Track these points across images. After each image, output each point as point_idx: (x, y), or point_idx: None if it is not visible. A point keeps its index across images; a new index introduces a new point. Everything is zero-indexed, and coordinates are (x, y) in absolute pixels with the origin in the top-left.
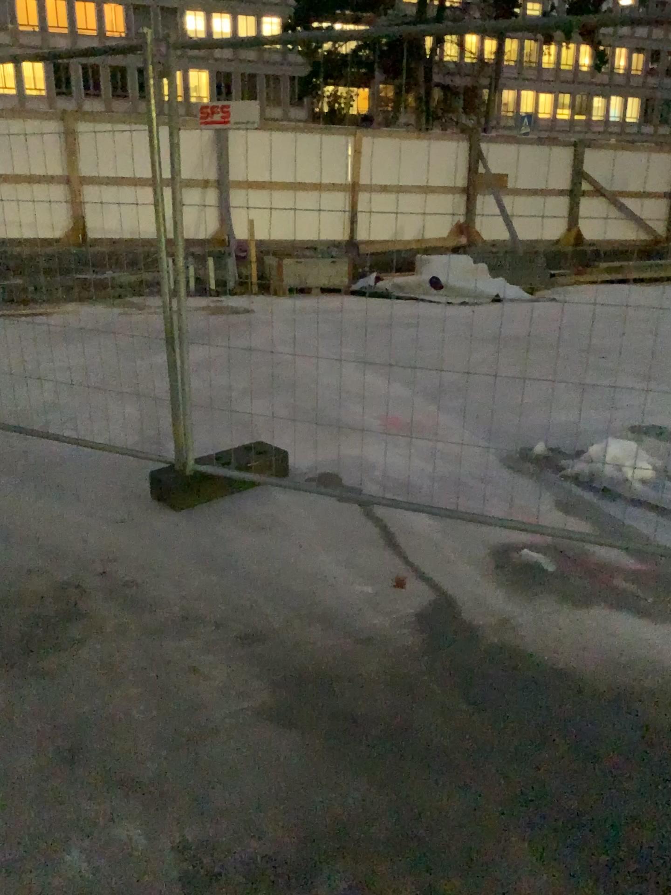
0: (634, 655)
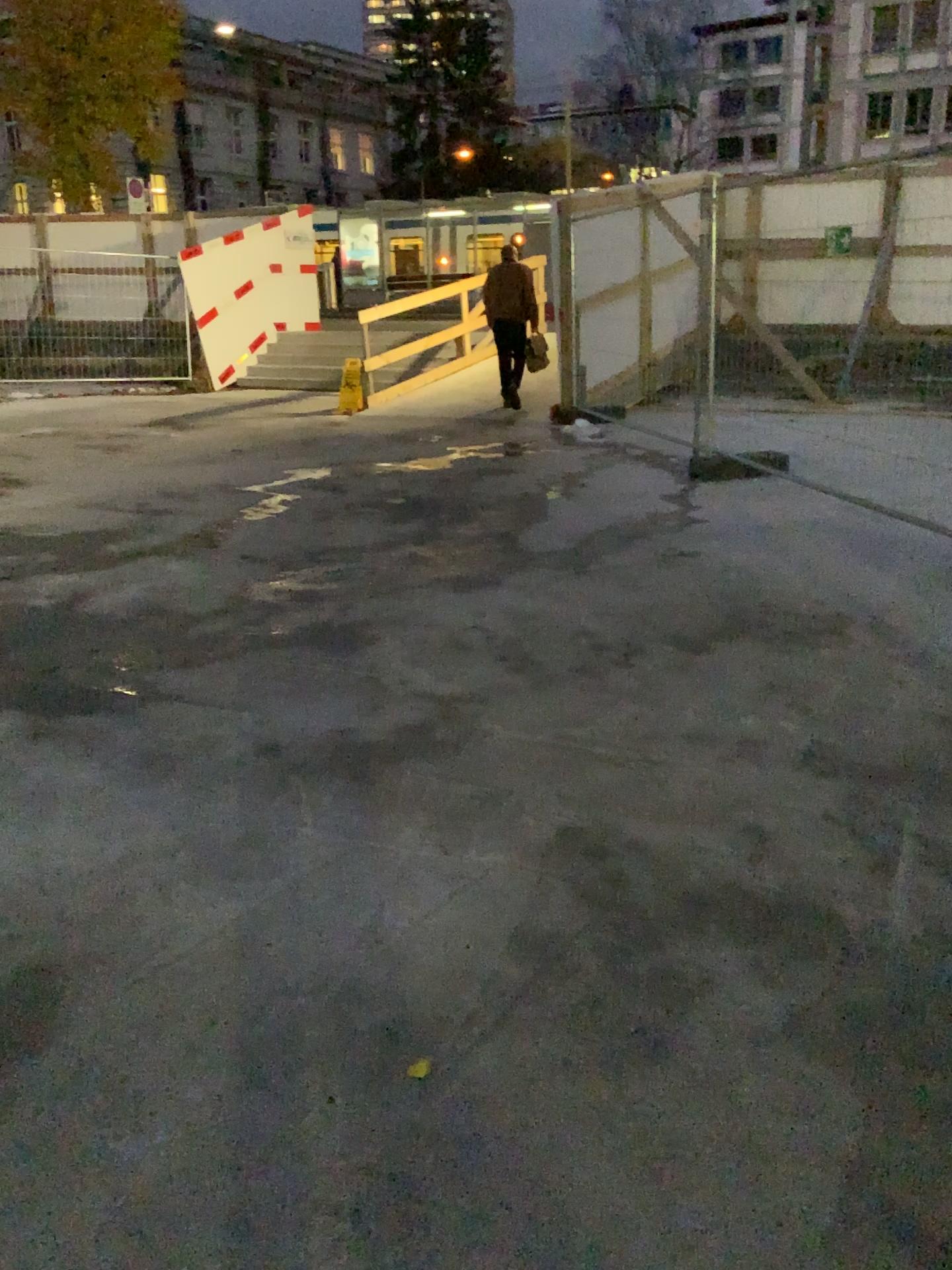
0: None
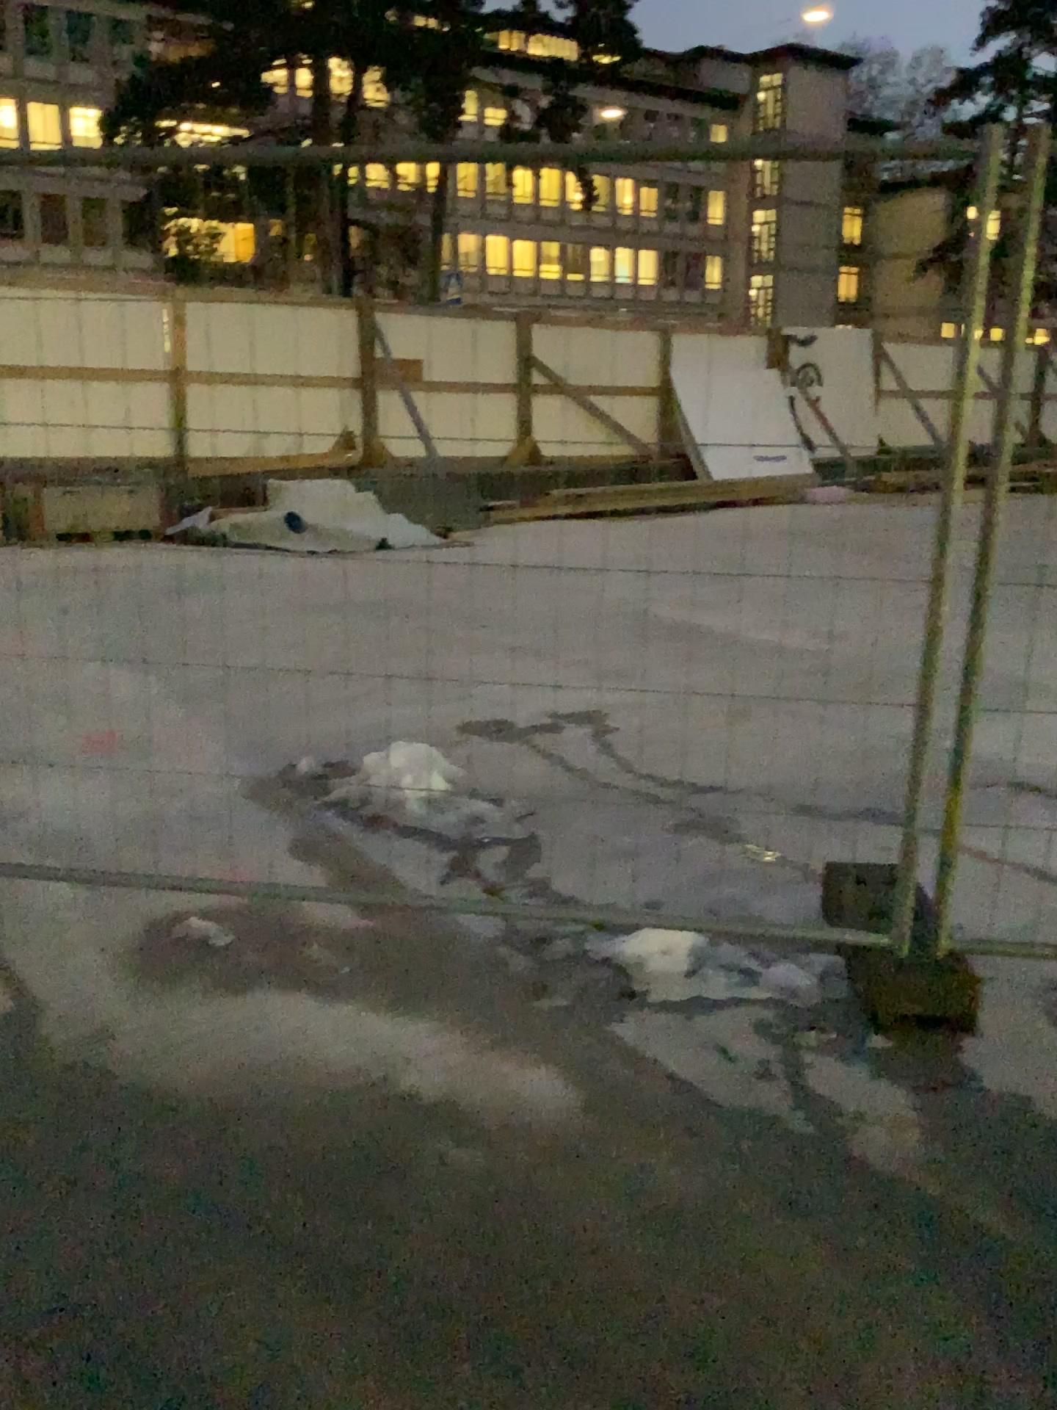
0: (299, 1049)
